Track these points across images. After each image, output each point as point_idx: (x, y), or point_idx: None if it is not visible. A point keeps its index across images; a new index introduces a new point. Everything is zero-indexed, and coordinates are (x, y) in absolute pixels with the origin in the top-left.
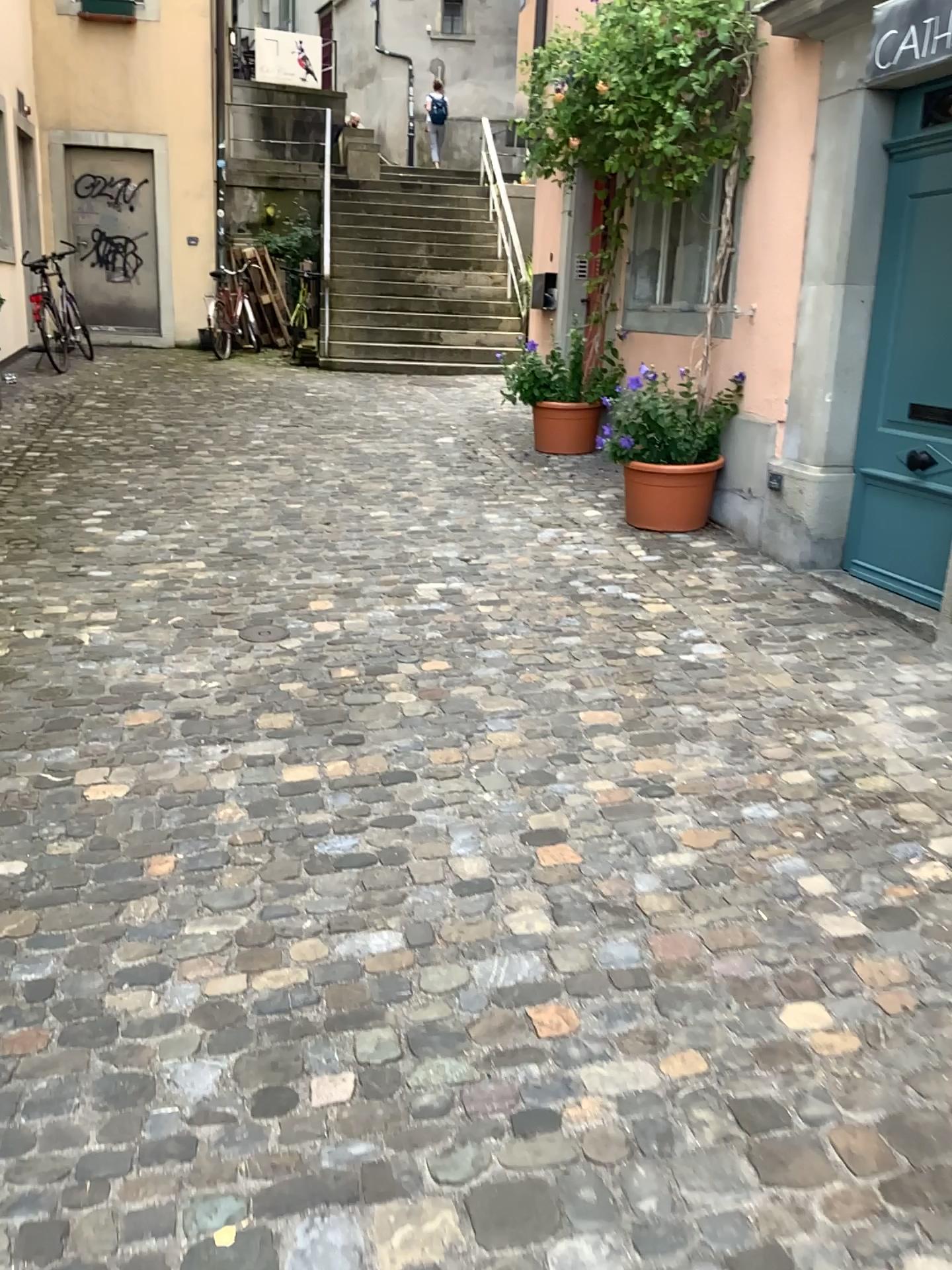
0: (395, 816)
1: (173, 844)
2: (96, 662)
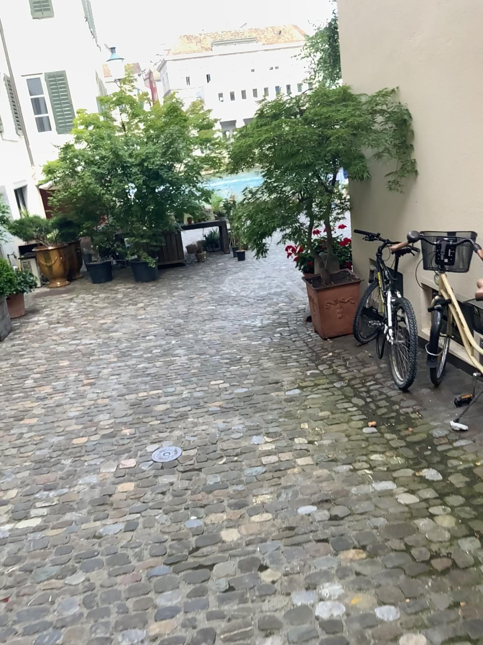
0: (129, 384)
1: (192, 373)
2: (249, 421)
